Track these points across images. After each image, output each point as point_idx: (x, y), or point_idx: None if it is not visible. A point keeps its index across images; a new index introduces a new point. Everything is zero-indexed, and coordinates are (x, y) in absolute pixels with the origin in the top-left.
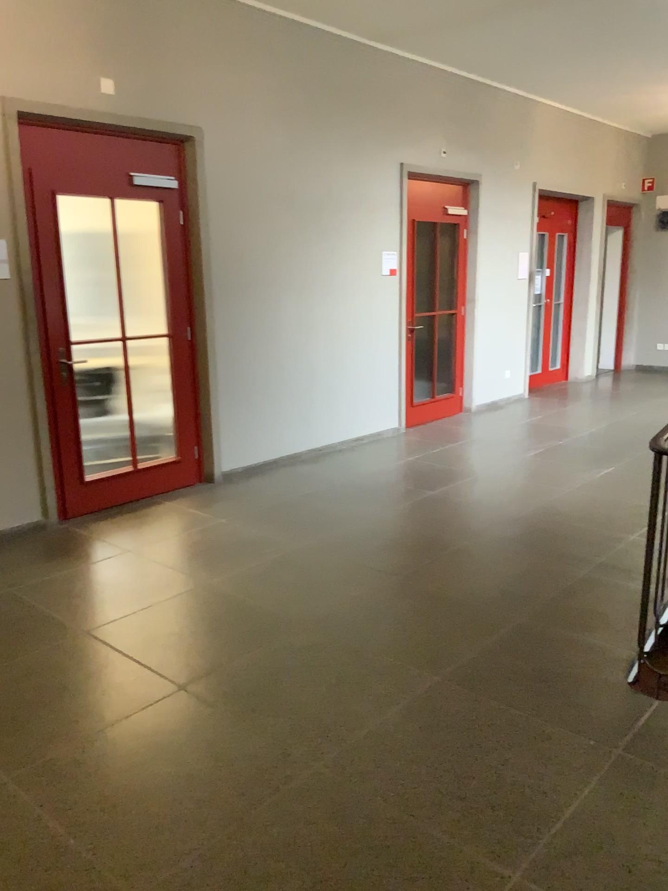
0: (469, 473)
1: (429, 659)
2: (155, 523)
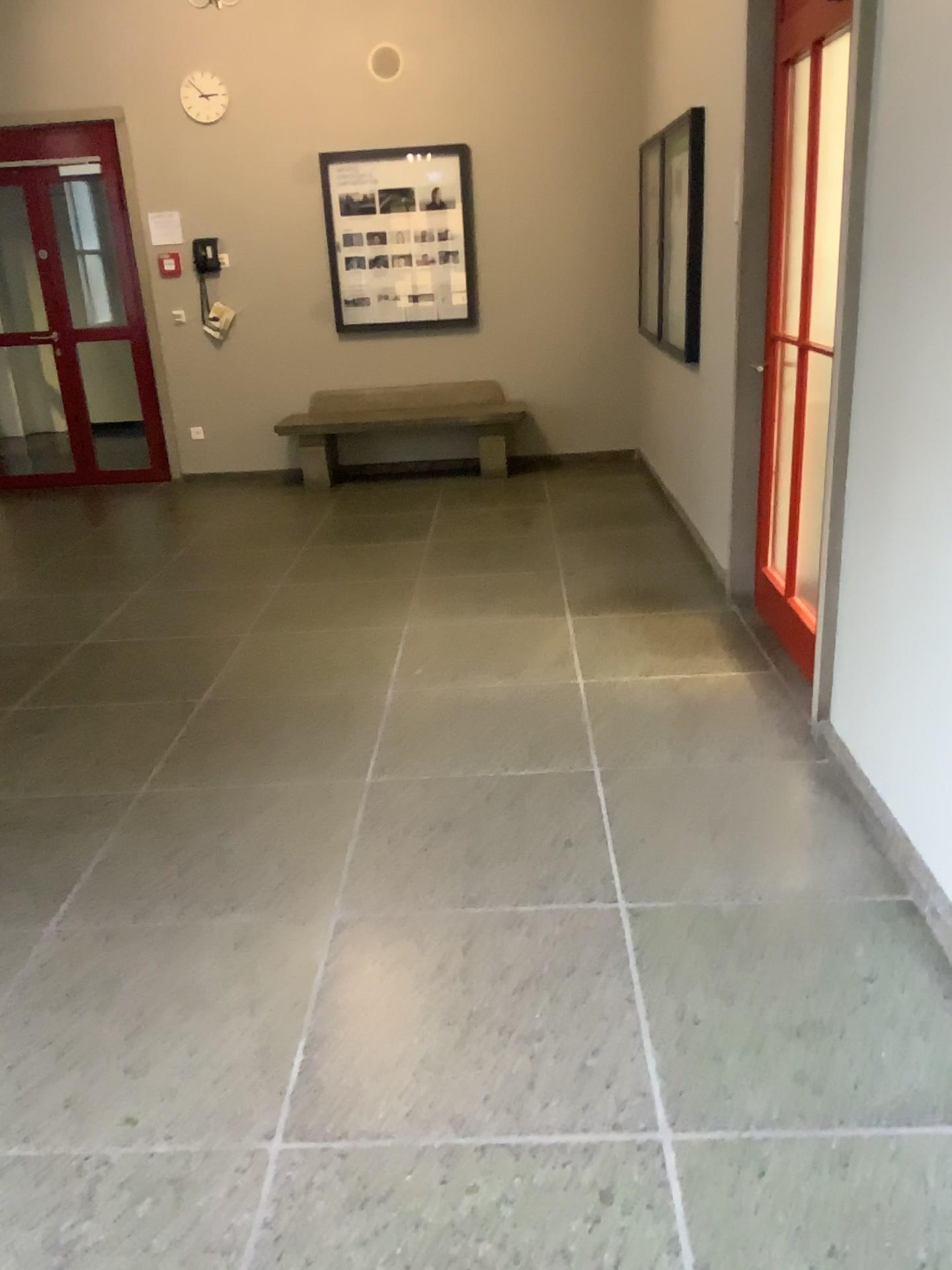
0: (320, 1085)
1: (101, 647)
2: (653, 648)
